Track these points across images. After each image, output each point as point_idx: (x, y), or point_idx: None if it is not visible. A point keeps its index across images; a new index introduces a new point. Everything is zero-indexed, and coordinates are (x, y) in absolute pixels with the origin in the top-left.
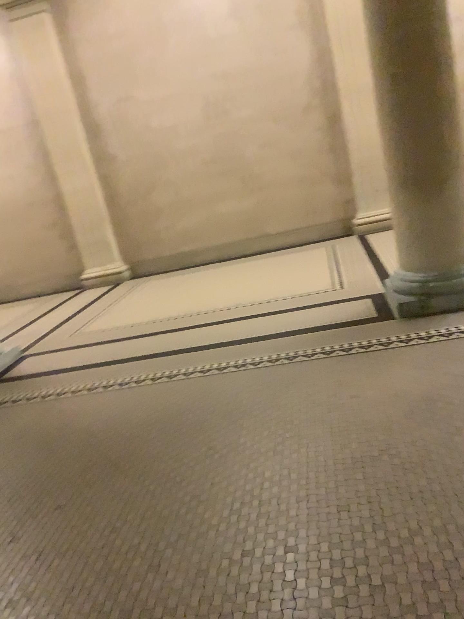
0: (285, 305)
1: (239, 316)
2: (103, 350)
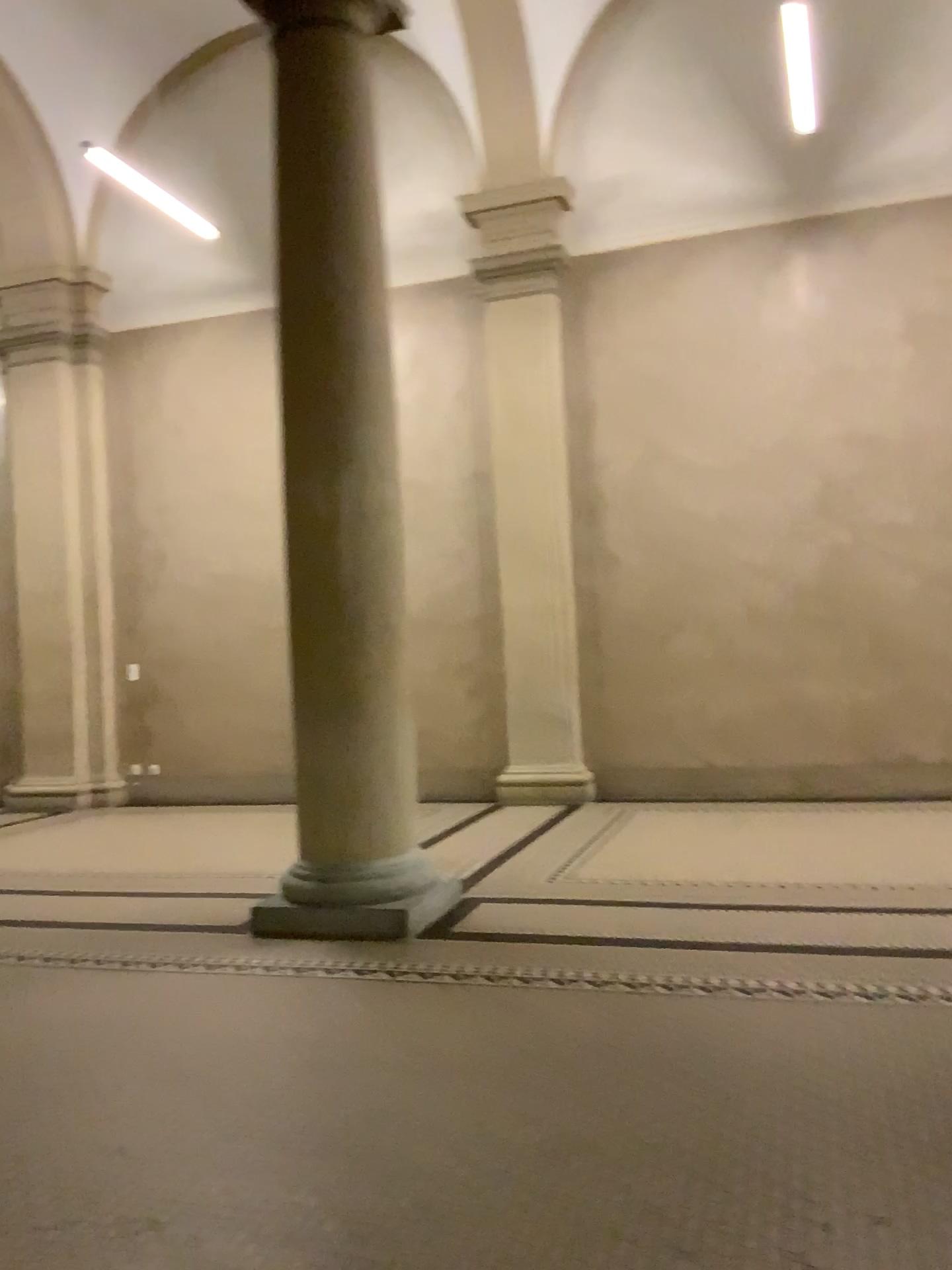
0: None
1: None
2: (659, 916)
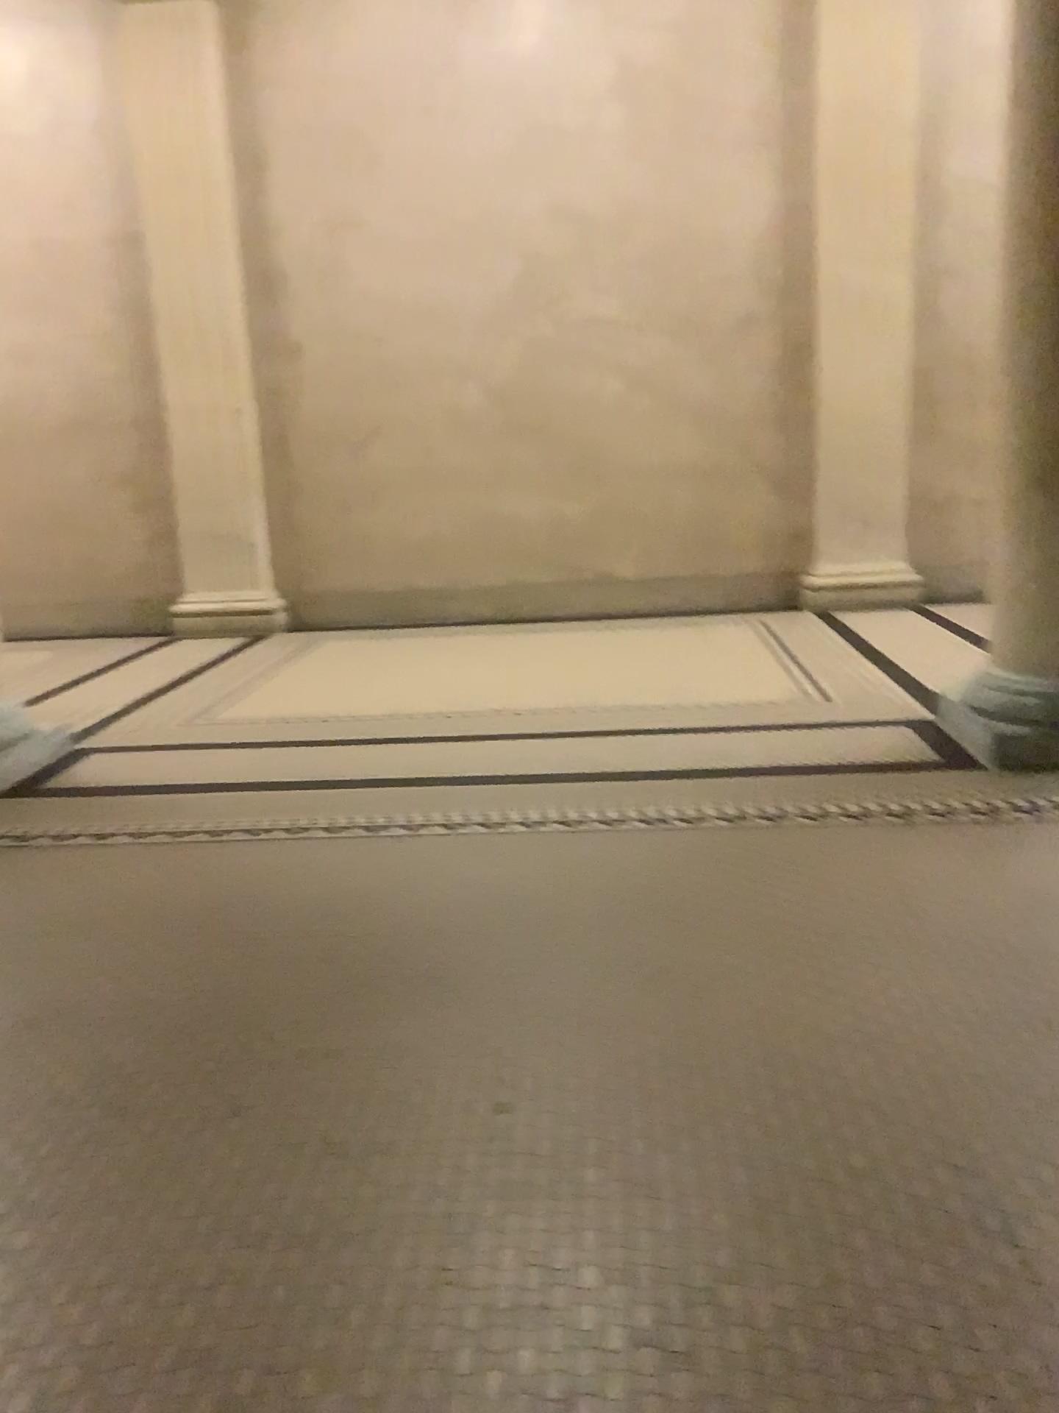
0: (700, 717)
1: (595, 727)
2: (276, 759)
